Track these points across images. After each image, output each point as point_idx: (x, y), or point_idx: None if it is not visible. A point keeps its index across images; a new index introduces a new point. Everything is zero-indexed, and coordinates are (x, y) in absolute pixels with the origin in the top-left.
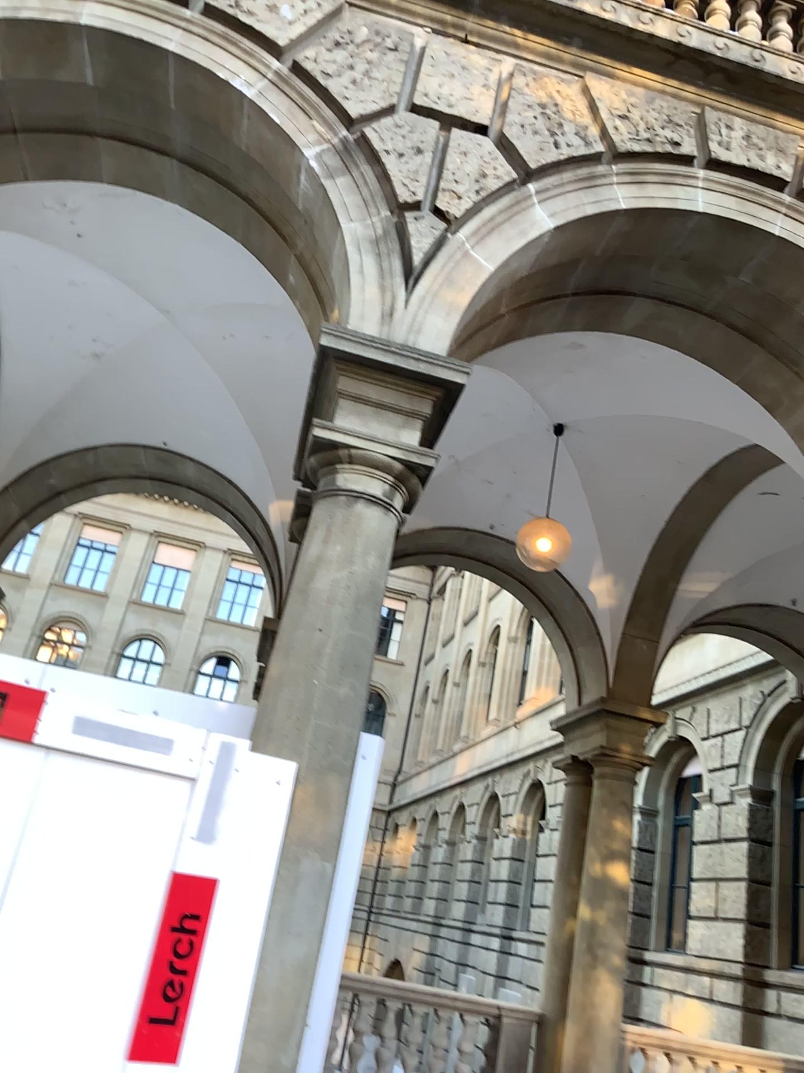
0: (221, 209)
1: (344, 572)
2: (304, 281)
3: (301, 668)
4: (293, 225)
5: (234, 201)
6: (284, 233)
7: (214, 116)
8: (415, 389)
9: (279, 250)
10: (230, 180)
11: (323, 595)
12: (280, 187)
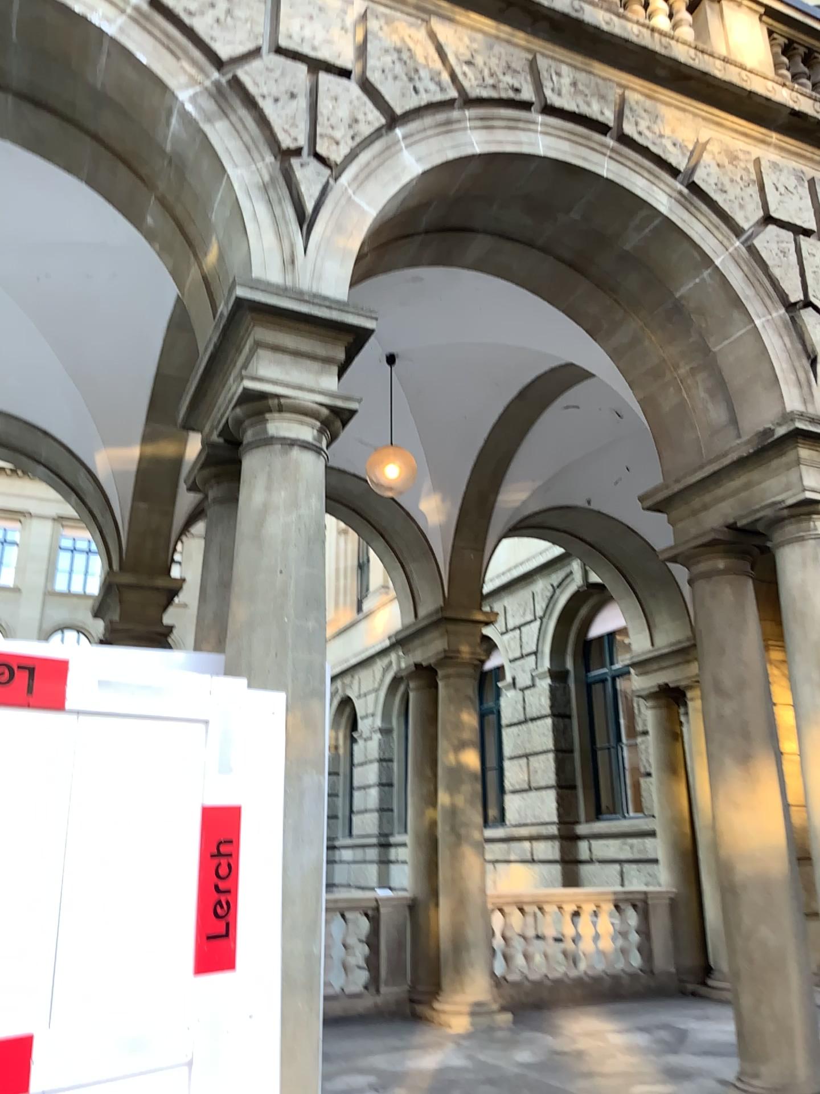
0: (62, 145)
1: (295, 514)
2: (166, 224)
3: (270, 608)
4: (155, 166)
5: (79, 138)
6: (141, 174)
7: (66, 49)
8: (330, 335)
9: (135, 191)
10: (76, 116)
11: (279, 538)
12: (145, 128)
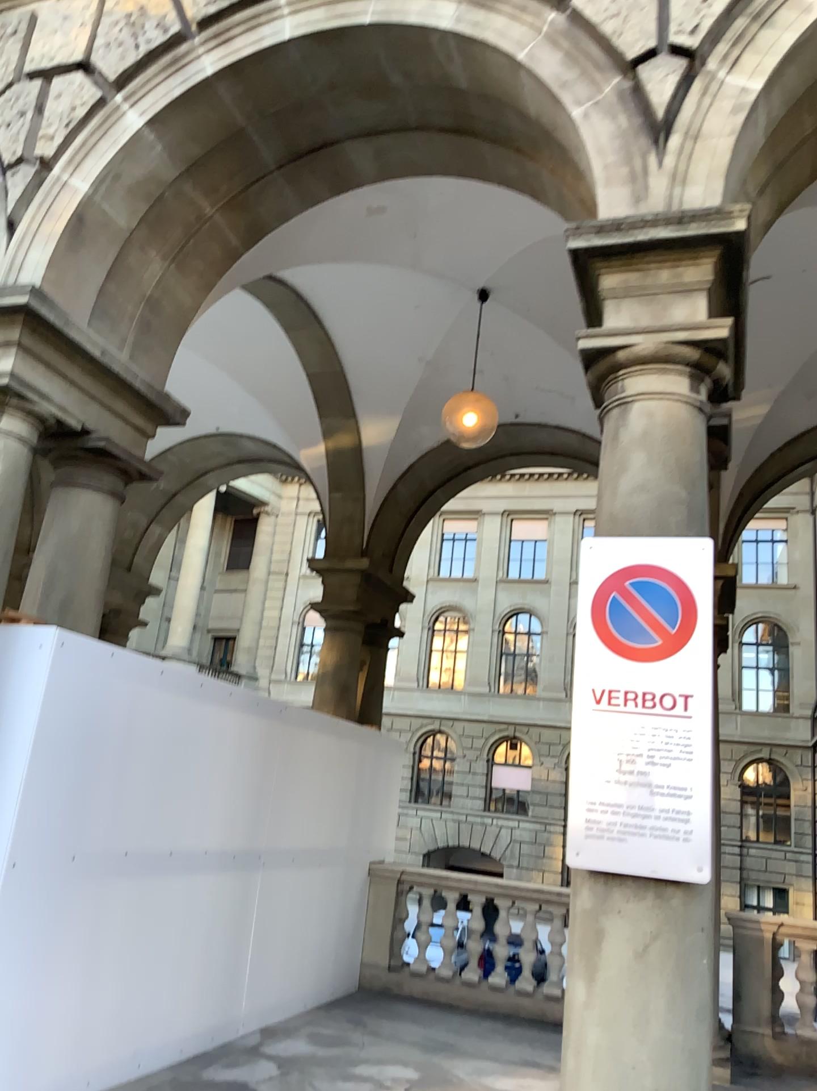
0: None
1: None
2: None
3: None
4: None
5: None
6: None
7: None
8: None
9: None
10: None
11: None
12: None
